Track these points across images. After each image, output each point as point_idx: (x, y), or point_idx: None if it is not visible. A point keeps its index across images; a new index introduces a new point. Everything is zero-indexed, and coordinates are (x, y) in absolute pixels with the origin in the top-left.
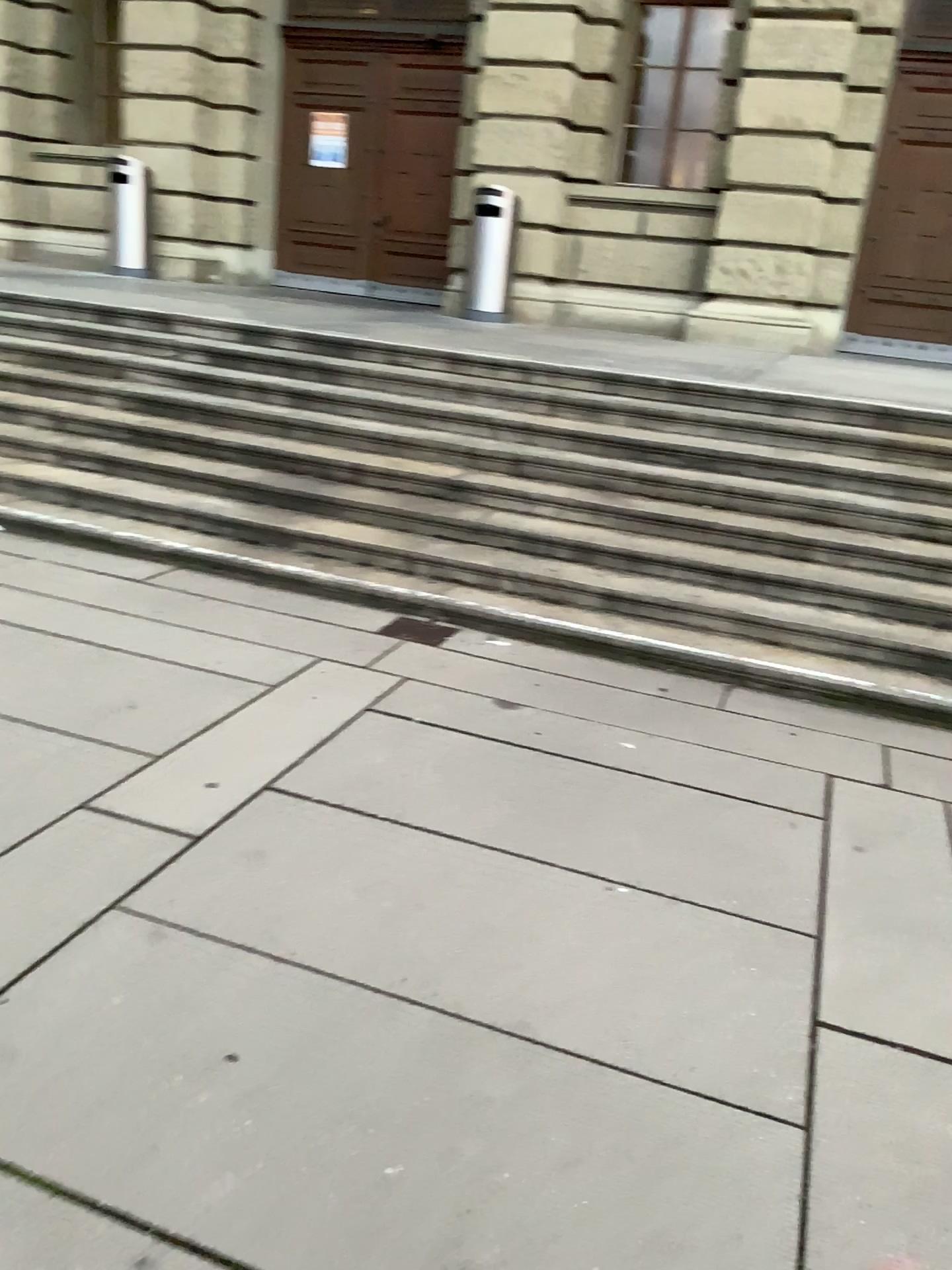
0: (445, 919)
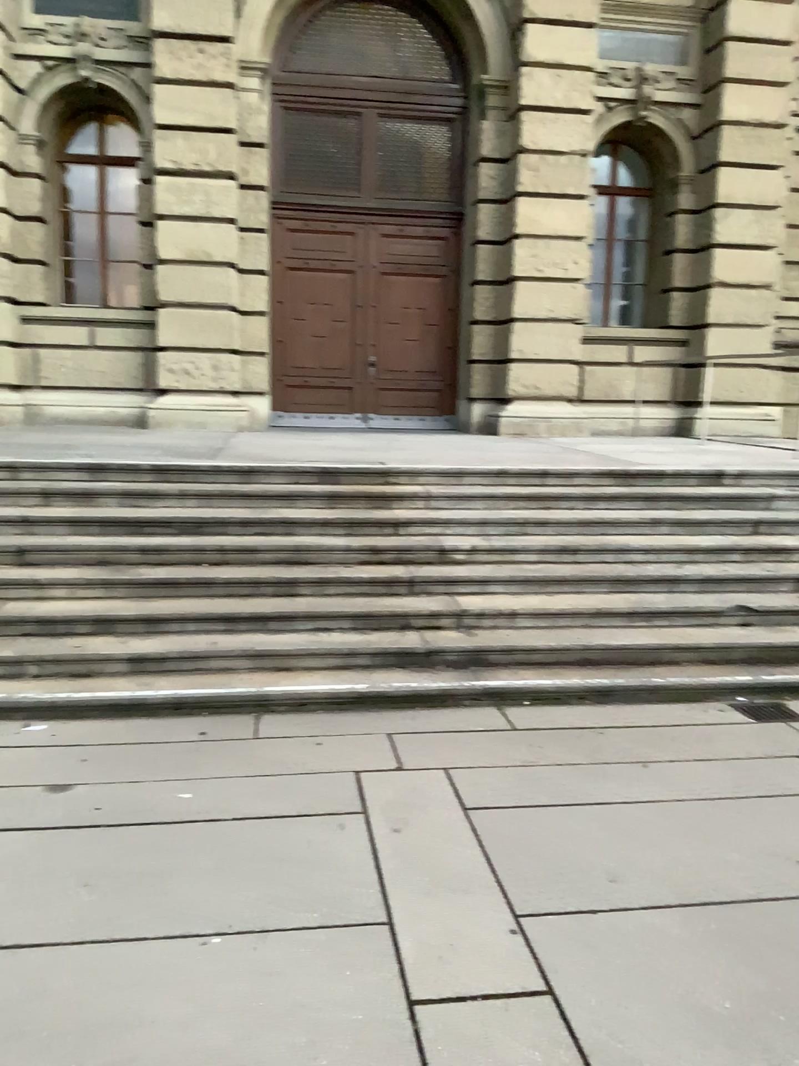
0: (45, 1038)
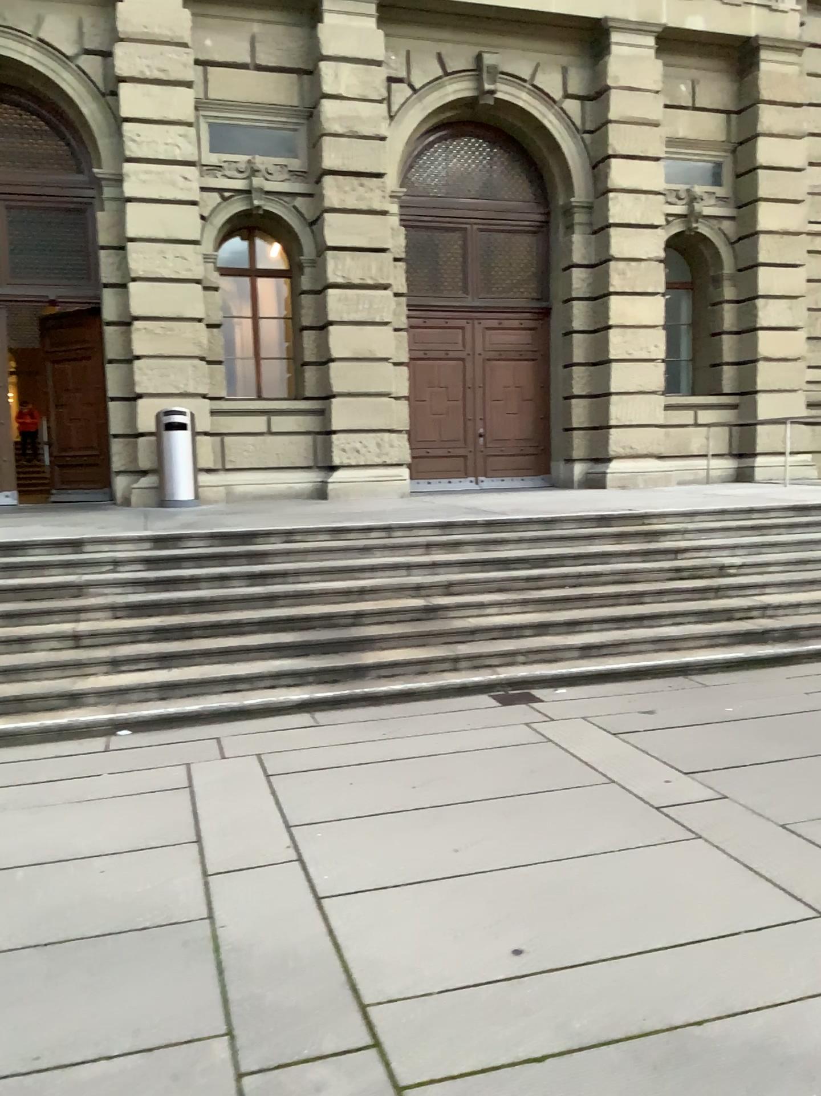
0: None
